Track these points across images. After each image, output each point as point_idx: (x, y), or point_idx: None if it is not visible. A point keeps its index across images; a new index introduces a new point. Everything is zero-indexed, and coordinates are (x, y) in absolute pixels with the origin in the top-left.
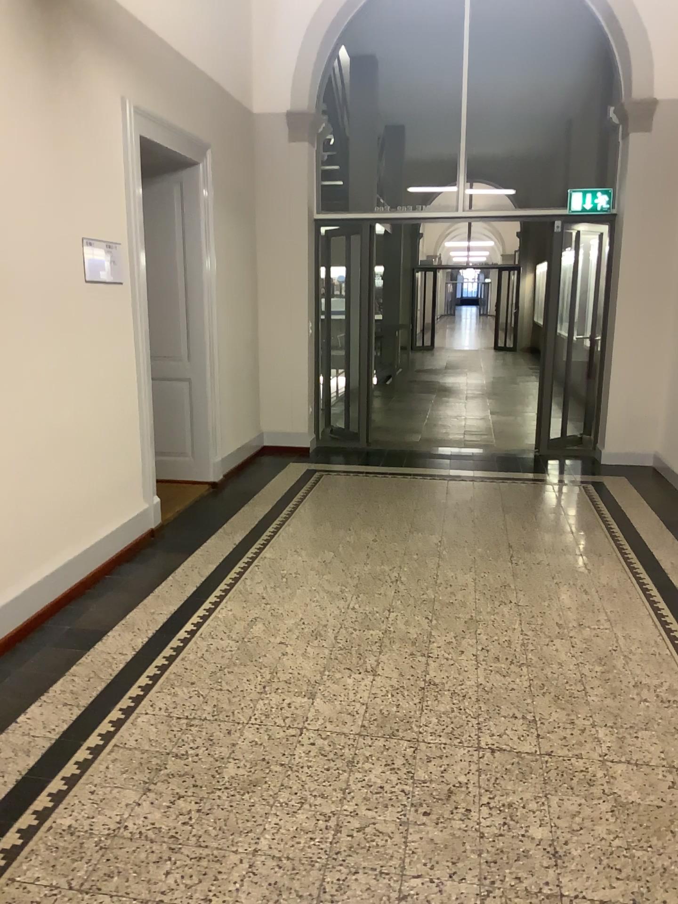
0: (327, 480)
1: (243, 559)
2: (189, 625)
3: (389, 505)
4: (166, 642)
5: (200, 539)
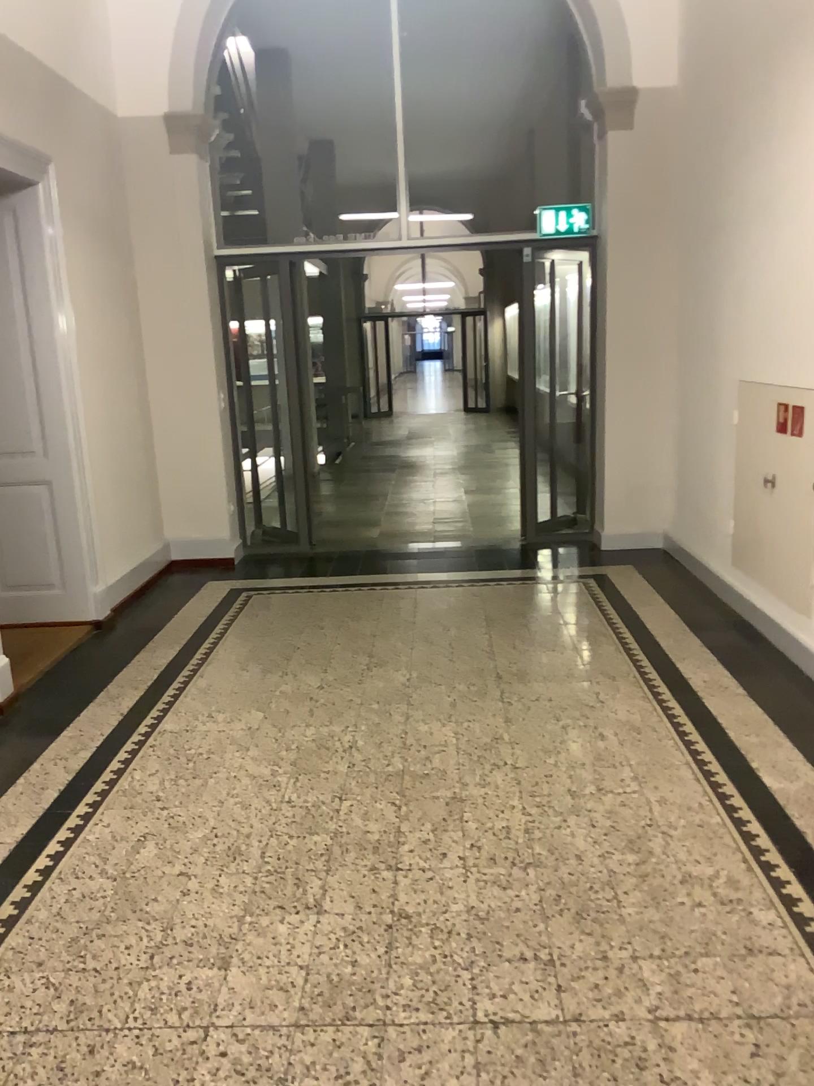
0: (254, 604)
1: (134, 737)
2: (42, 858)
3: (339, 632)
4: (4, 893)
5: (72, 710)
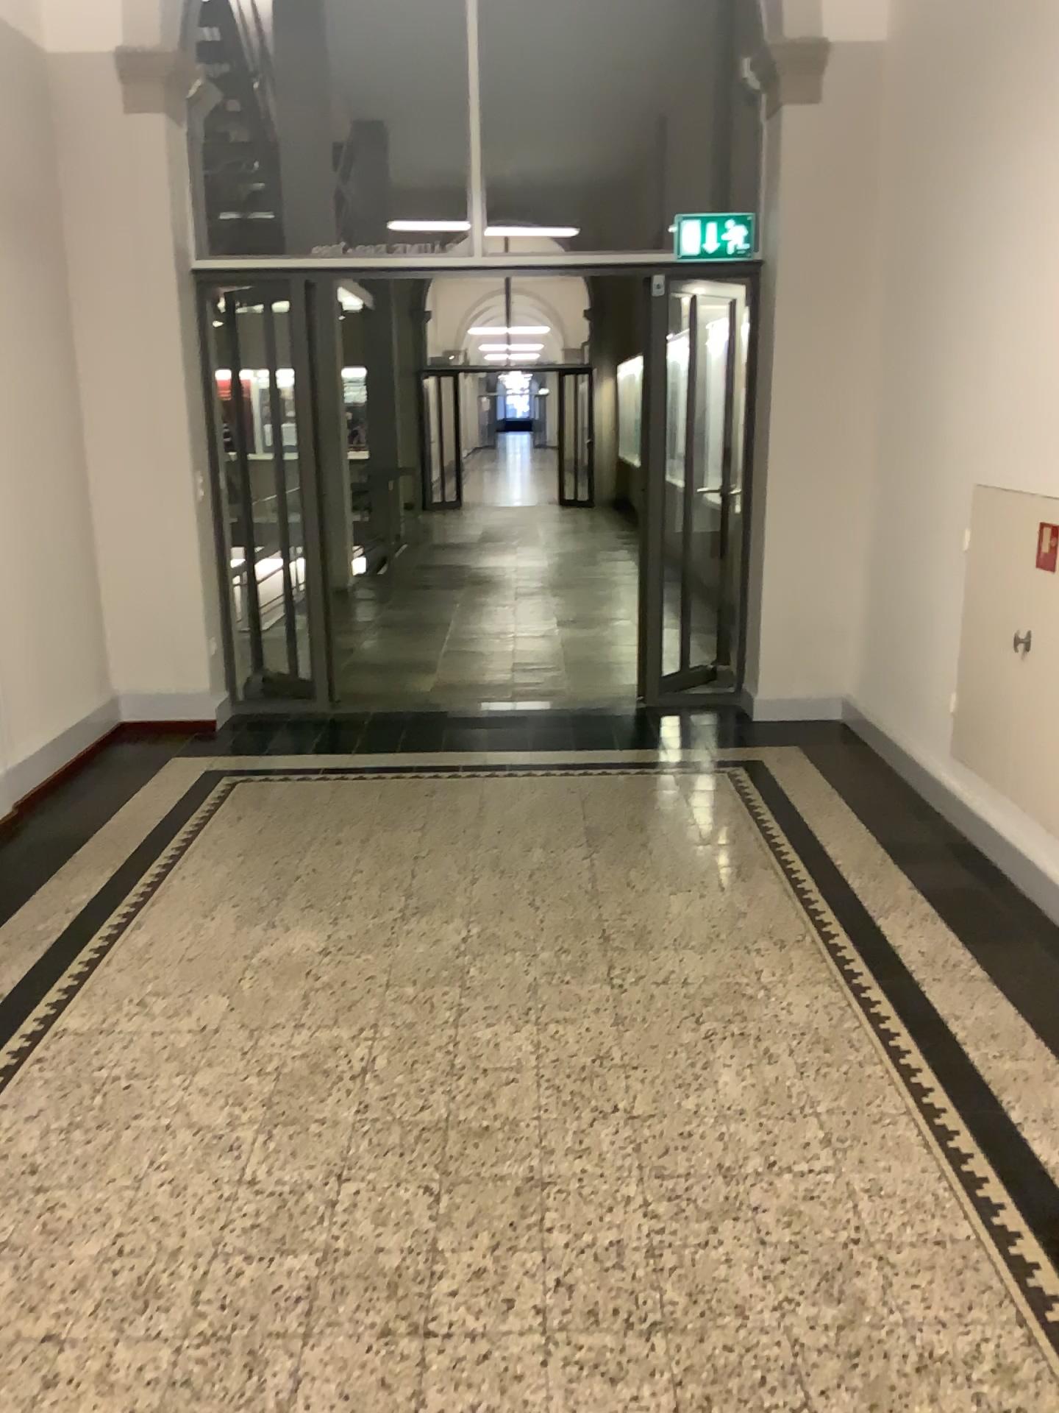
0: (237, 800)
1: (13, 1041)
2: None
3: (361, 852)
4: None
5: None
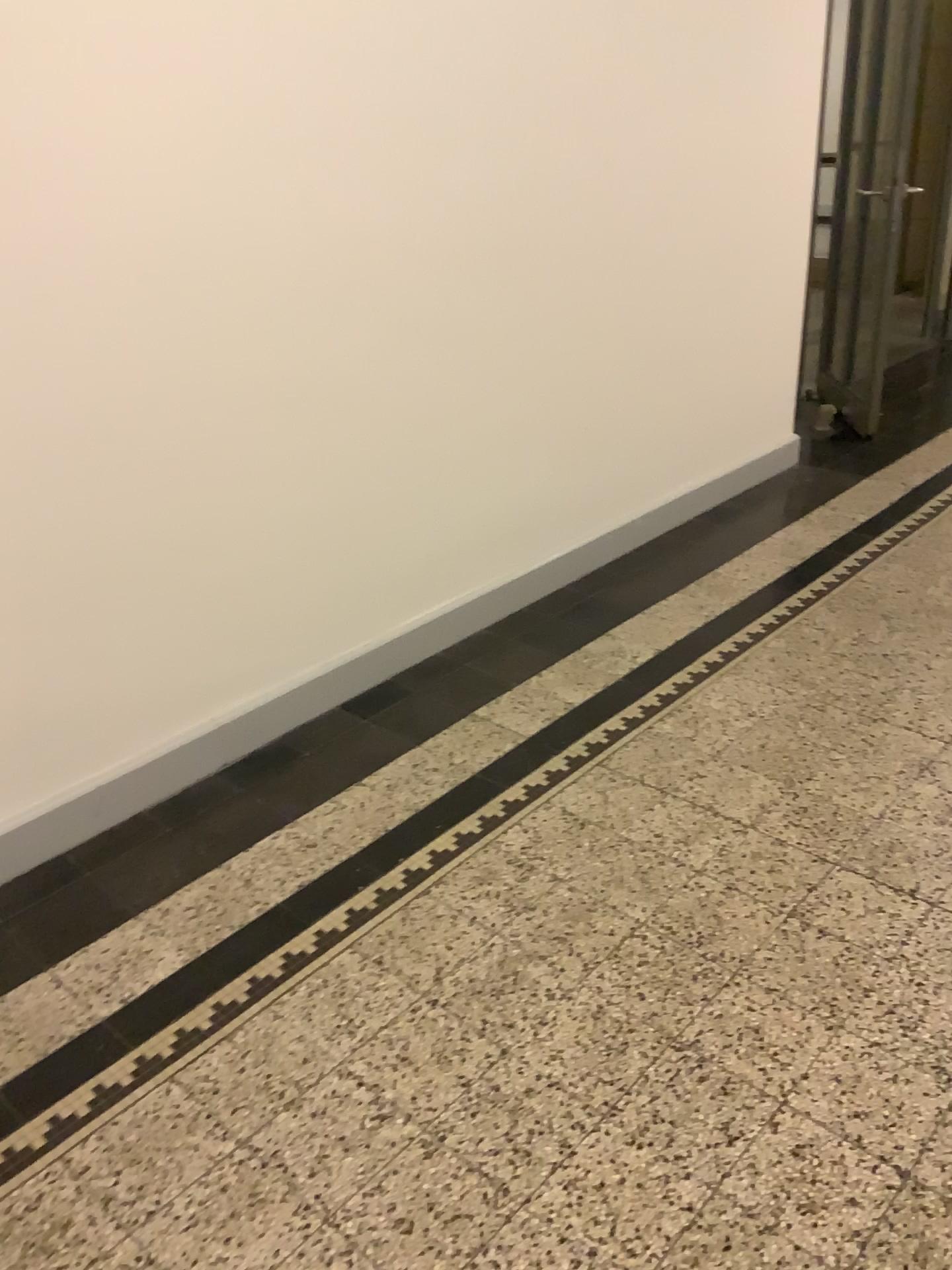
0: None
1: None
2: None
3: None
4: None
5: None
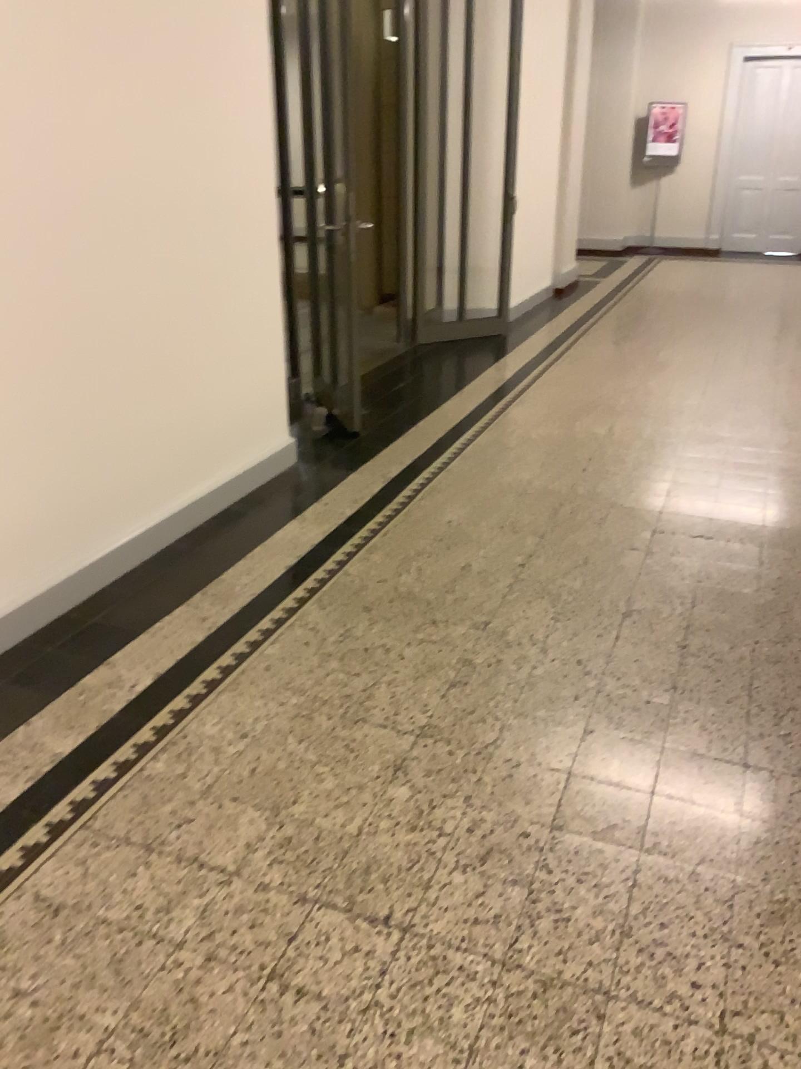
0: None
1: None
2: None
3: None
4: None
5: None
